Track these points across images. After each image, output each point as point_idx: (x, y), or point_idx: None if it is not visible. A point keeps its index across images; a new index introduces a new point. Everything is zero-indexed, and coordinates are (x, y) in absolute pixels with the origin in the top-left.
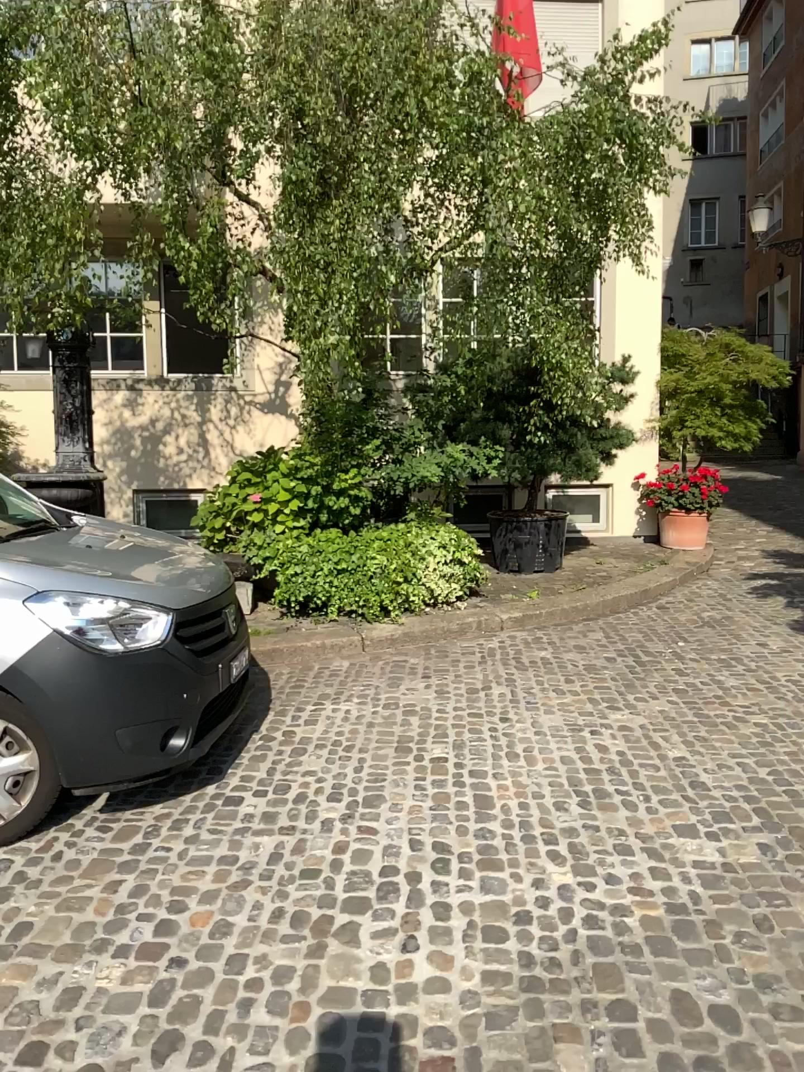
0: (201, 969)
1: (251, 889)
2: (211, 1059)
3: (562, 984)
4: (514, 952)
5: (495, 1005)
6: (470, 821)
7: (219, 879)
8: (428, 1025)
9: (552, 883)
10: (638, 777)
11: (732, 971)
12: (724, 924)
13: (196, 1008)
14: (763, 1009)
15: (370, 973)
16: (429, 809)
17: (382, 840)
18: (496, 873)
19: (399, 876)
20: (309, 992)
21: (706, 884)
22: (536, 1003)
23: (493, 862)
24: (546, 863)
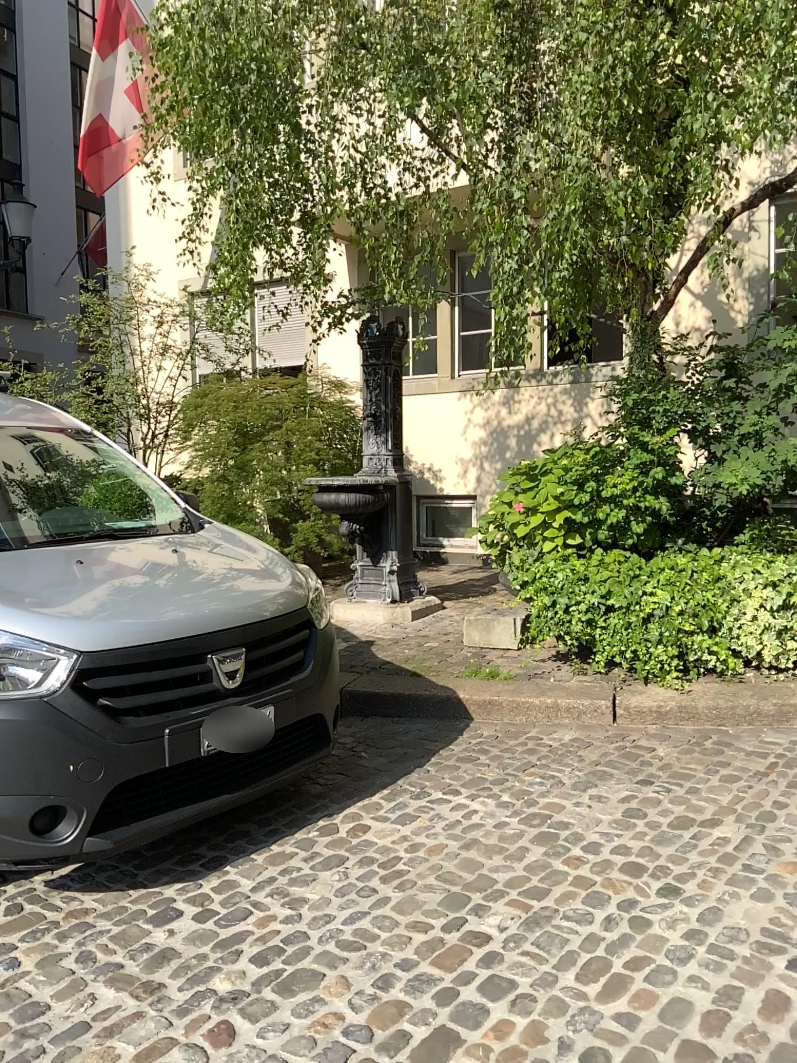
0: None
1: None
2: None
3: None
4: None
5: None
6: None
7: None
8: None
9: None
10: None
11: None
12: None
13: None
14: None
15: None
16: (344, 1028)
17: (218, 1061)
18: None
19: None
20: None
21: None
22: None
23: None
24: None
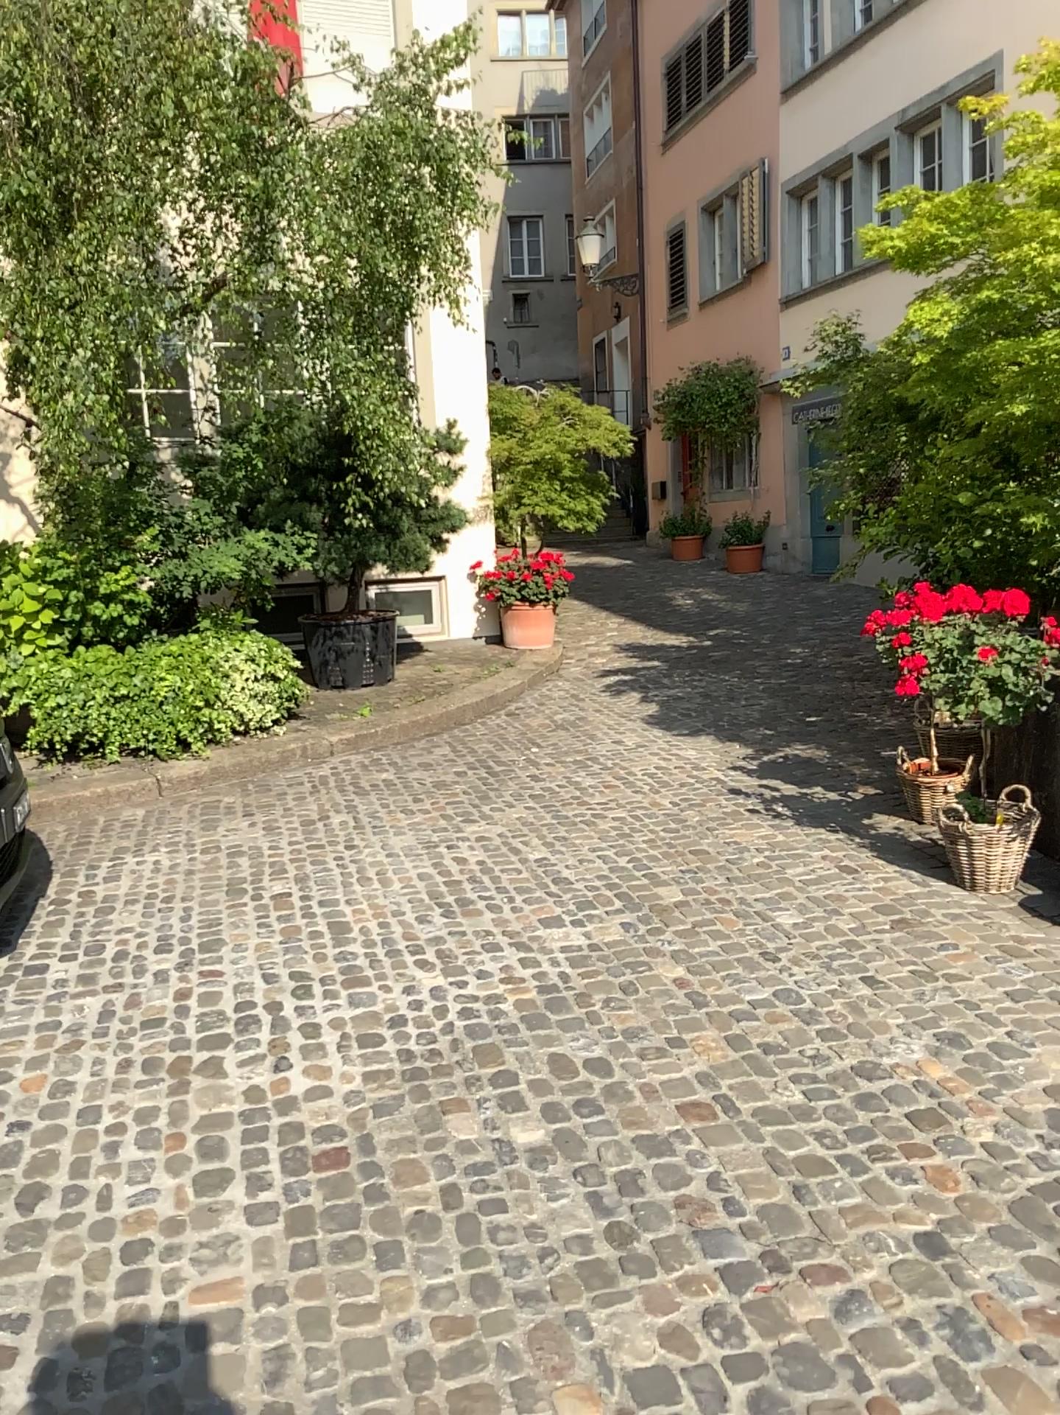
0: (50, 1126)
1: (86, 1047)
2: (87, 1196)
3: (444, 1069)
4: (392, 1052)
5: (380, 1097)
6: (327, 948)
7: (44, 1044)
8: (314, 1126)
9: (423, 989)
10: (500, 883)
11: (603, 1032)
12: (593, 996)
13: (54, 1160)
14: (631, 1054)
15: (244, 1095)
16: (277, 944)
17: (231, 980)
18: (362, 989)
19: (257, 1008)
20: (180, 1122)
21: (575, 965)
22: (421, 1089)
23: (357, 981)
24: (415, 972)
